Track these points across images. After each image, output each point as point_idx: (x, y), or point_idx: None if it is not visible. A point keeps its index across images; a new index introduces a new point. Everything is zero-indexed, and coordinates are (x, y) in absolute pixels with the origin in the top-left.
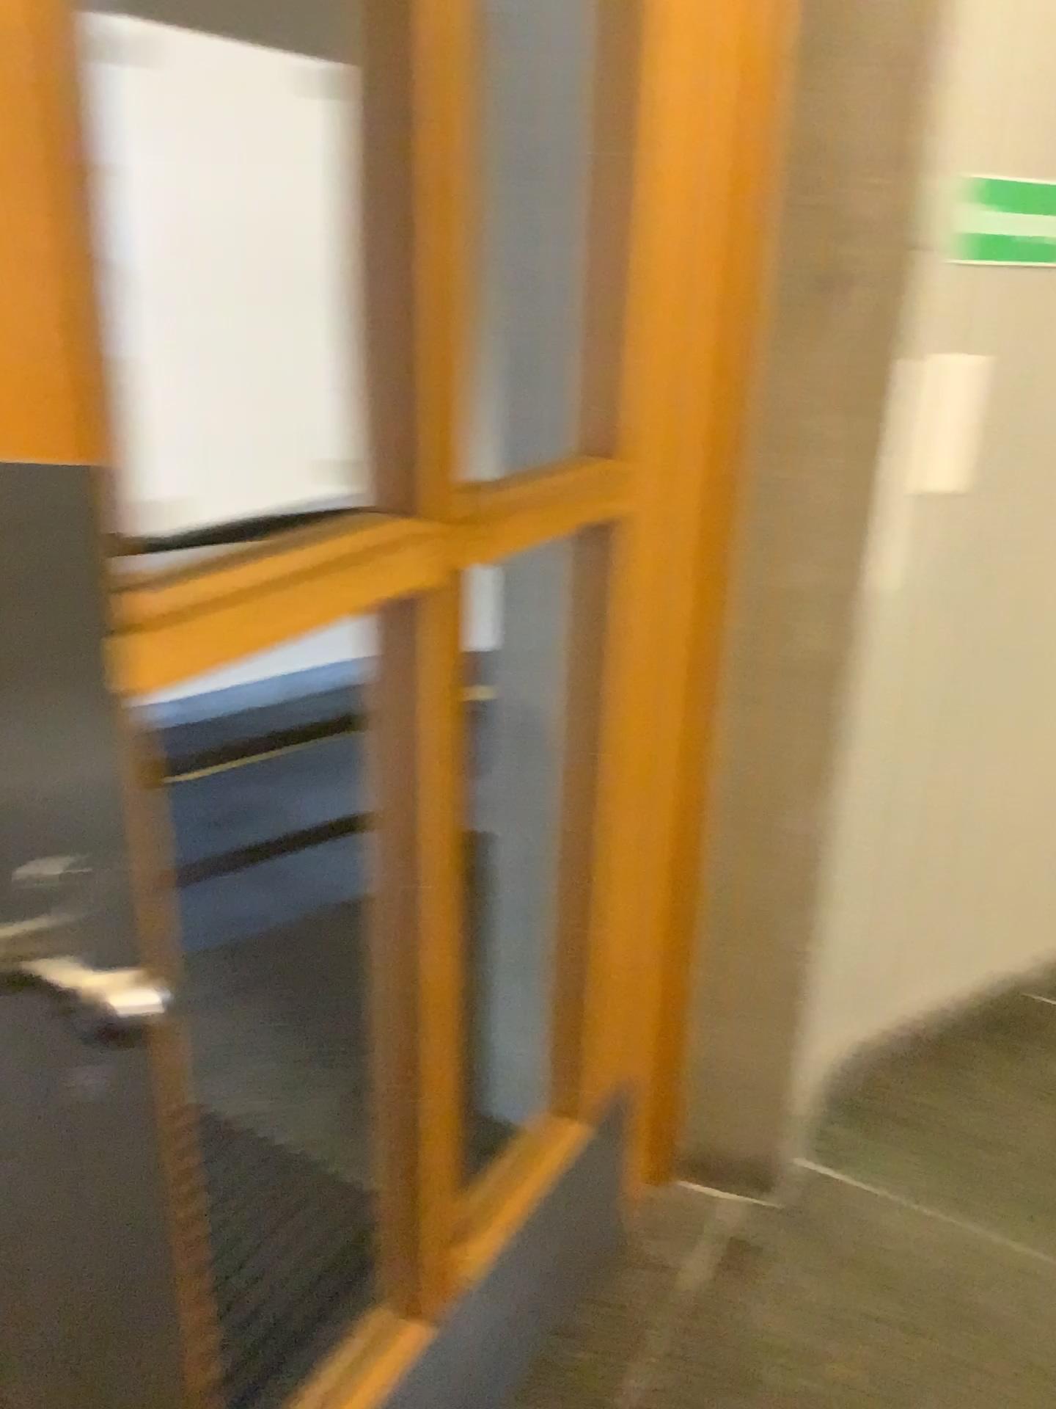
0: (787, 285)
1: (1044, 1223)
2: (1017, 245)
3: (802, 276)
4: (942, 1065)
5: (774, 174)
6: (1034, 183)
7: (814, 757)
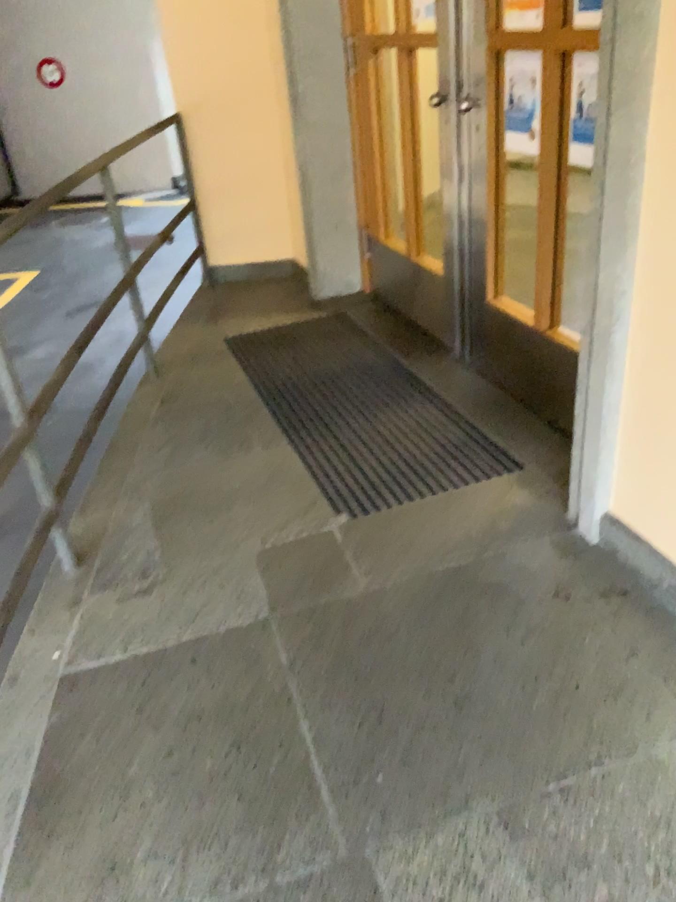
0: None
1: None
2: None
3: None
4: None
5: None
6: None
7: None
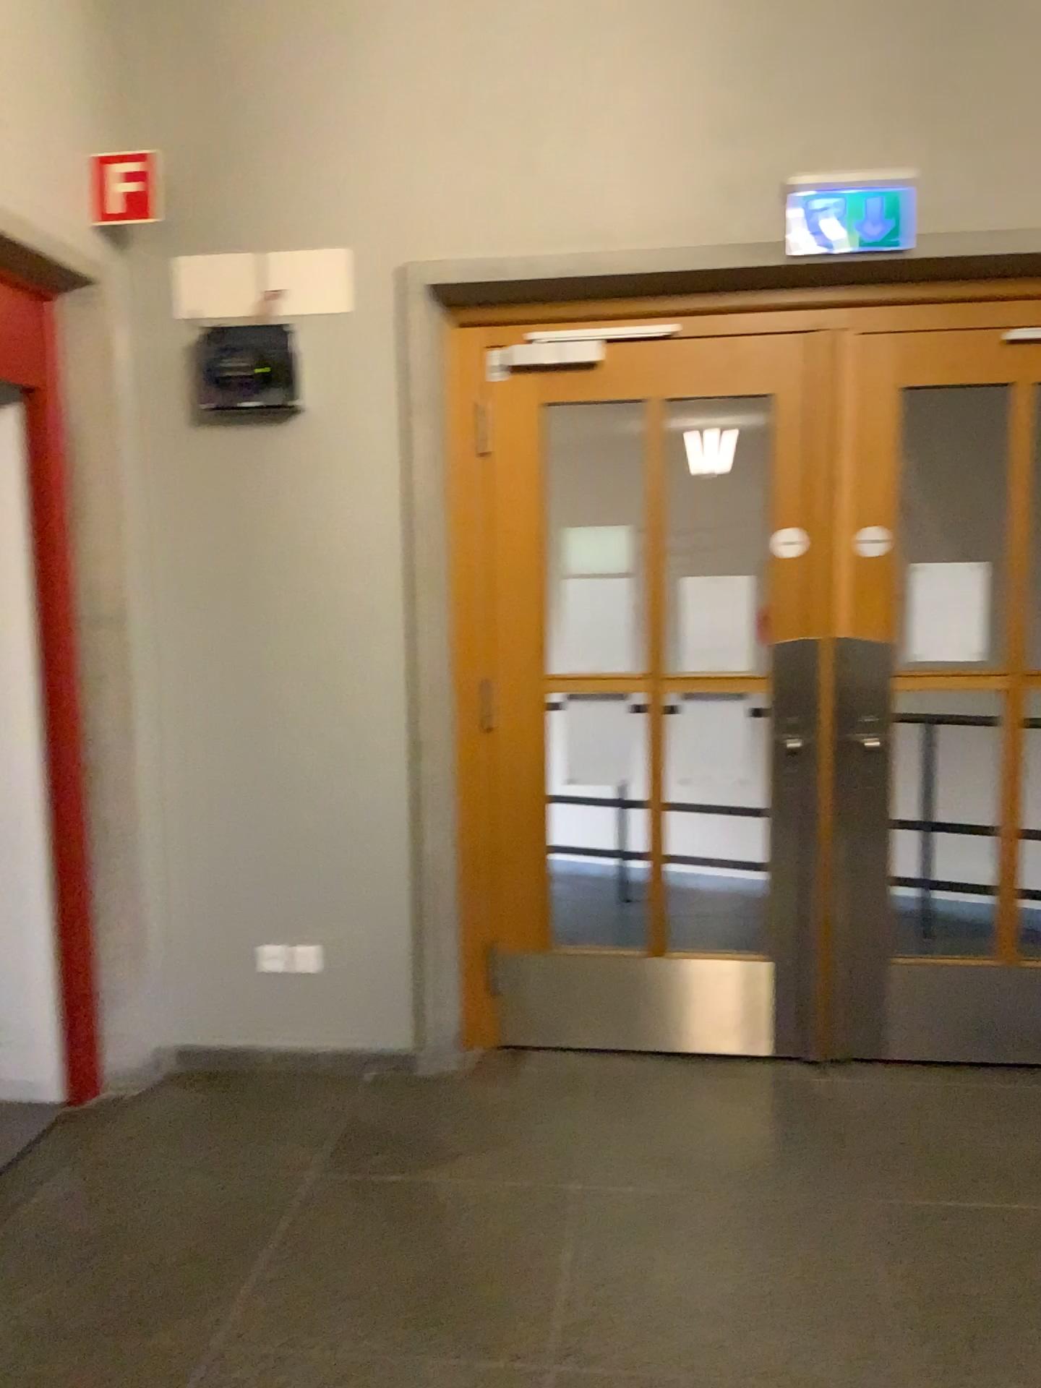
0: None
1: None
2: None
3: None
4: None
5: None
6: None
7: None
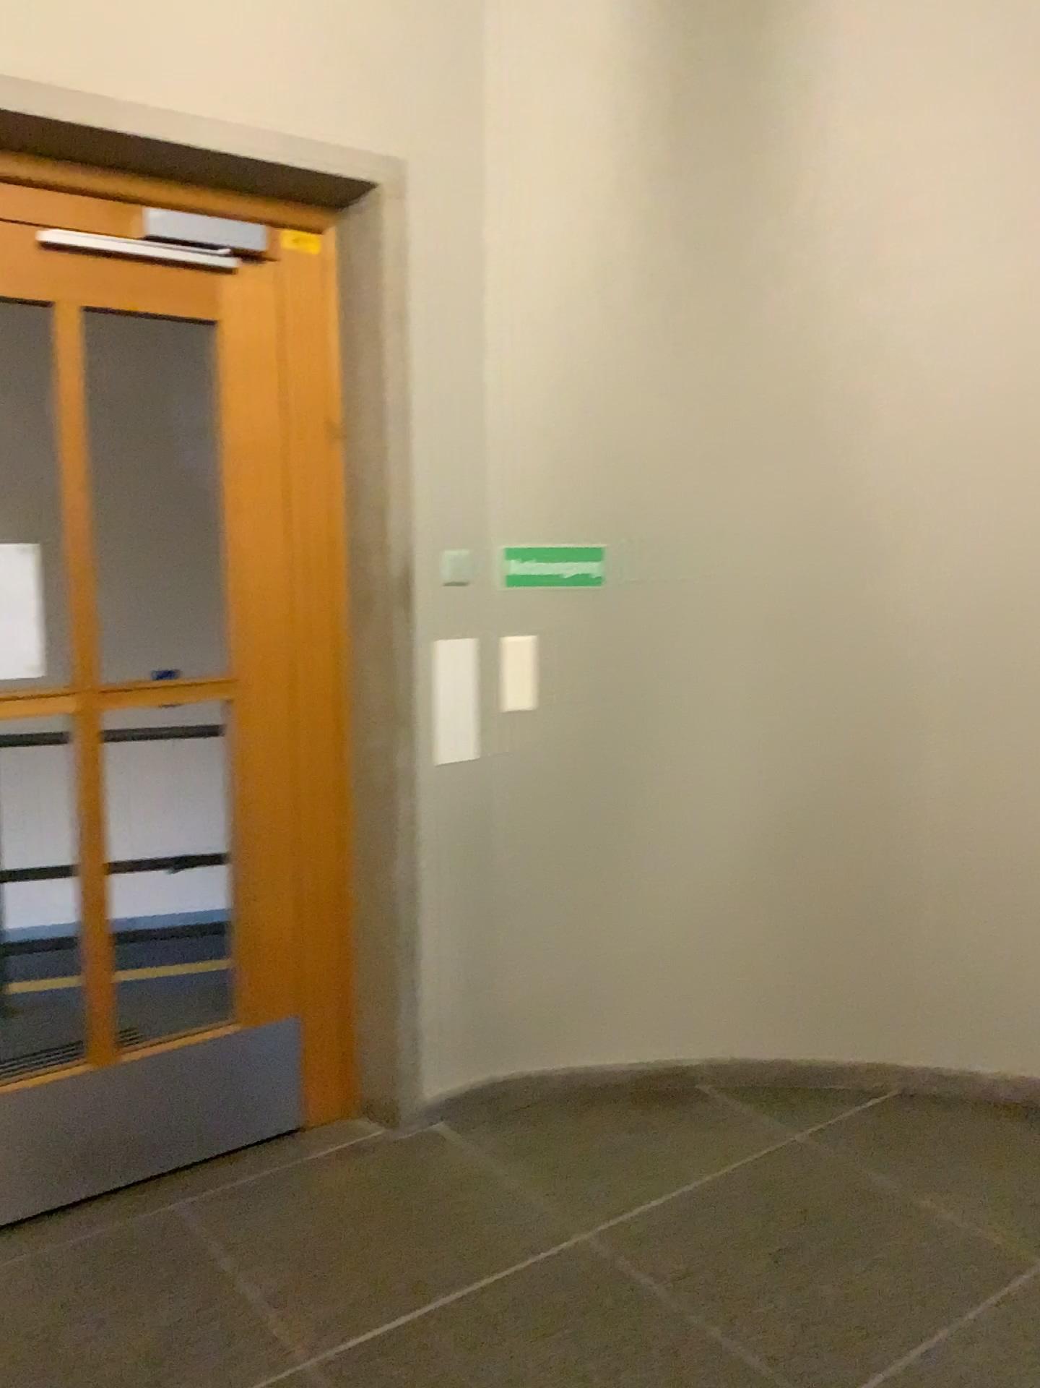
0: (348, 603)
1: (545, 1176)
2: (551, 576)
3: (354, 599)
4: (588, 1105)
5: (340, 554)
6: (556, 544)
7: (390, 846)
